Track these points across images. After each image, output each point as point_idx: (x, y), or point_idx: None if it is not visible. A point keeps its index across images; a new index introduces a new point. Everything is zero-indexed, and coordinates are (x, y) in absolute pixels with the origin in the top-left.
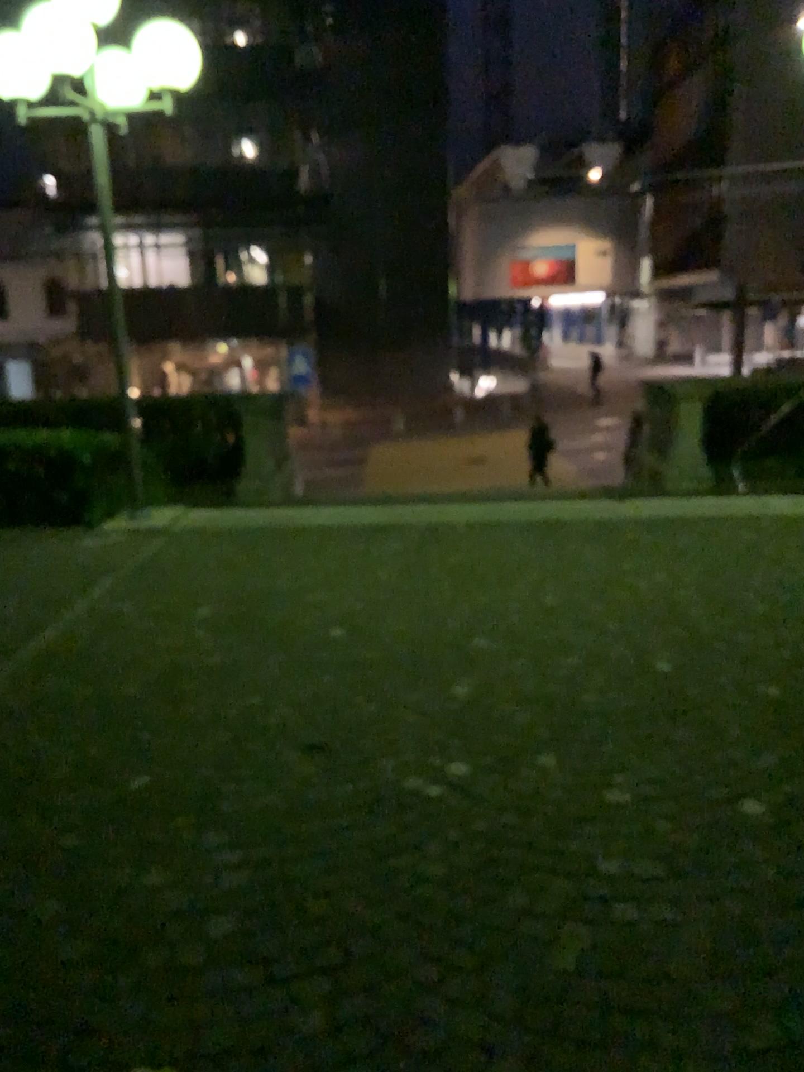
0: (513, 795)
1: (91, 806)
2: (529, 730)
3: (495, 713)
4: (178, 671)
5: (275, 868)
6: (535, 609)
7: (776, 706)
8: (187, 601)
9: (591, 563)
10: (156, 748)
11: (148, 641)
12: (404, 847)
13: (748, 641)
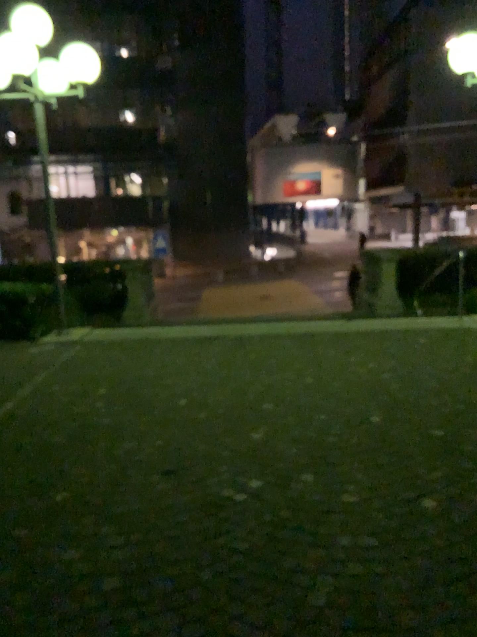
0: (291, 500)
1: (34, 513)
2: (300, 460)
3: (279, 450)
4: (88, 428)
5: (148, 549)
6: (302, 386)
7: (446, 442)
8: (93, 385)
9: (334, 358)
10: (74, 475)
11: (69, 409)
12: (226, 534)
13: (428, 404)
